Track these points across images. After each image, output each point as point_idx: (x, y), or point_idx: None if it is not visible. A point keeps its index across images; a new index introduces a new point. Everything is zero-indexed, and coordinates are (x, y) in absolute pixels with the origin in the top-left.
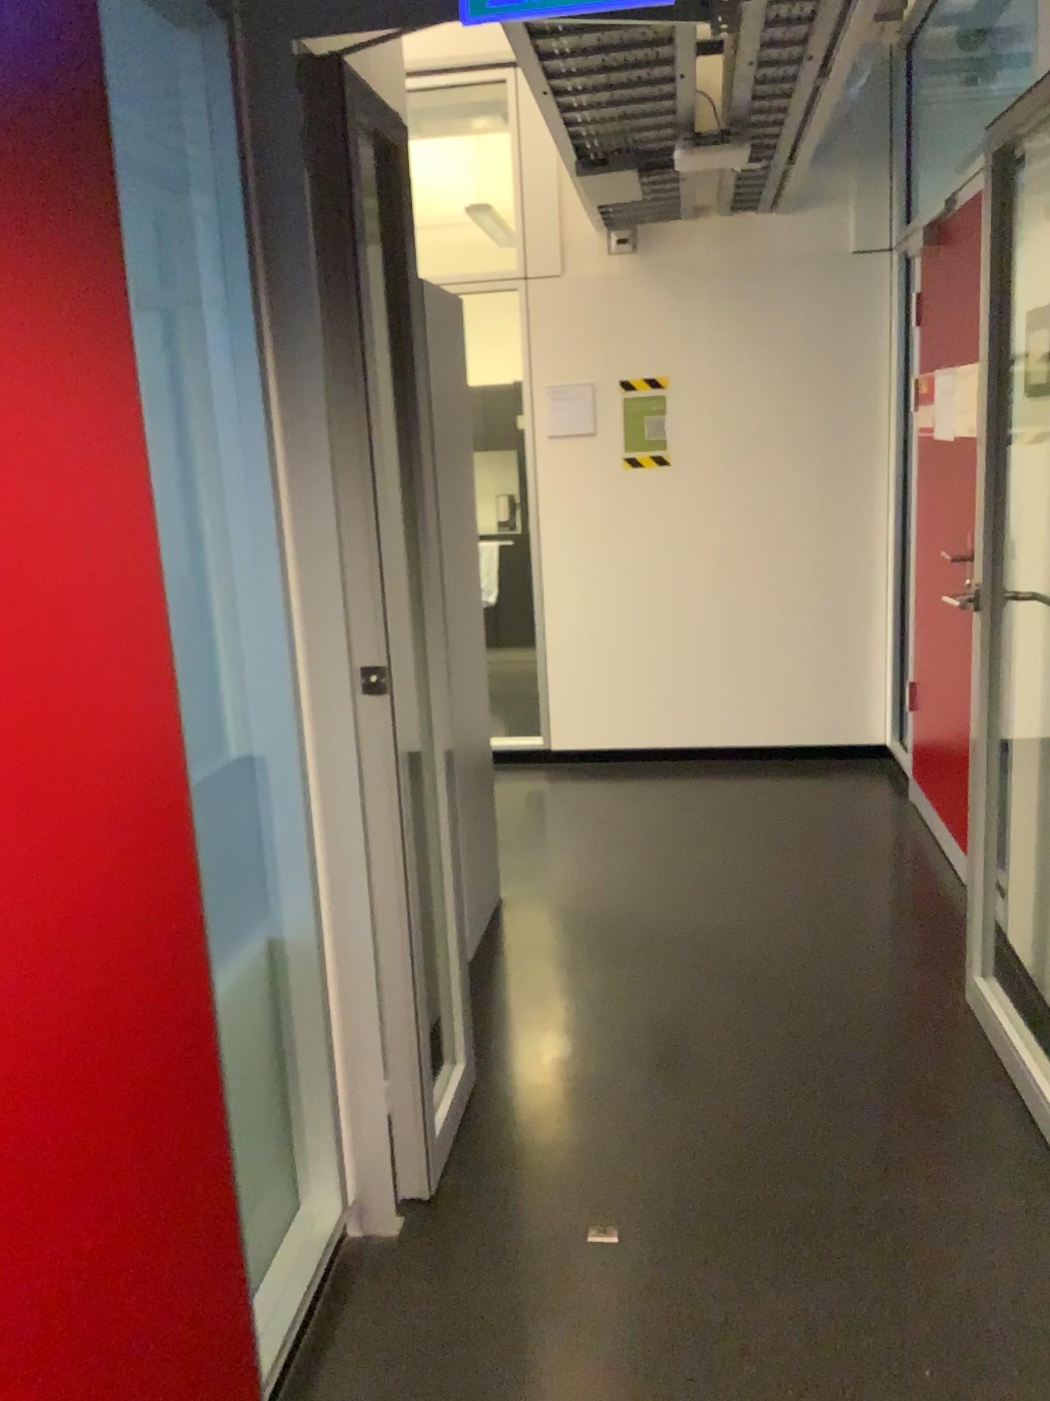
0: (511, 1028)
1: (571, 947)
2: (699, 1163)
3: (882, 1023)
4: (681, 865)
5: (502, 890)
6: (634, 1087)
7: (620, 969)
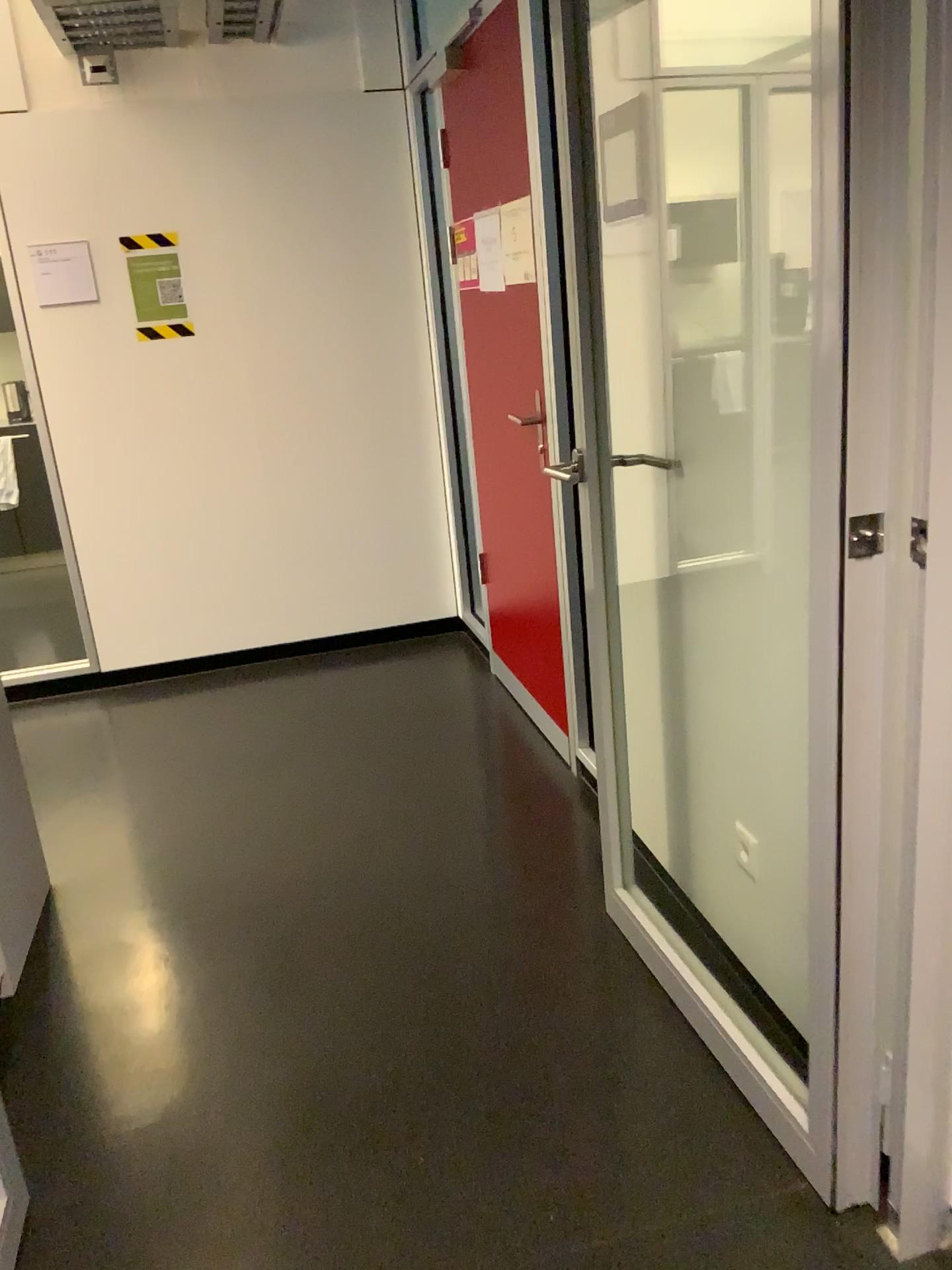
0: (74, 1096)
1: (147, 940)
2: (356, 1264)
3: (529, 968)
4: (266, 795)
5: (50, 874)
6: (252, 1152)
7: (211, 961)
